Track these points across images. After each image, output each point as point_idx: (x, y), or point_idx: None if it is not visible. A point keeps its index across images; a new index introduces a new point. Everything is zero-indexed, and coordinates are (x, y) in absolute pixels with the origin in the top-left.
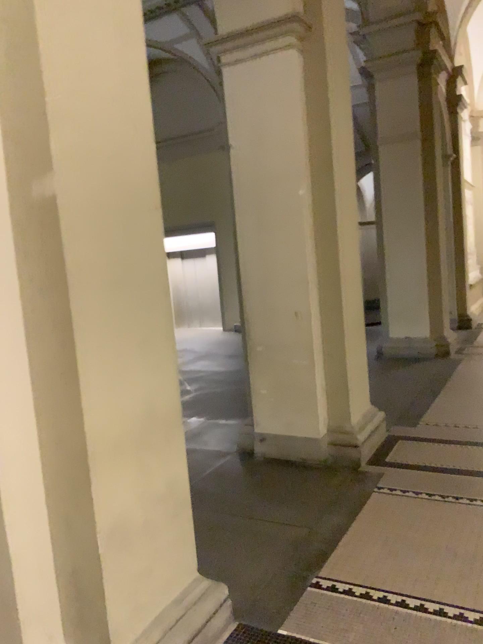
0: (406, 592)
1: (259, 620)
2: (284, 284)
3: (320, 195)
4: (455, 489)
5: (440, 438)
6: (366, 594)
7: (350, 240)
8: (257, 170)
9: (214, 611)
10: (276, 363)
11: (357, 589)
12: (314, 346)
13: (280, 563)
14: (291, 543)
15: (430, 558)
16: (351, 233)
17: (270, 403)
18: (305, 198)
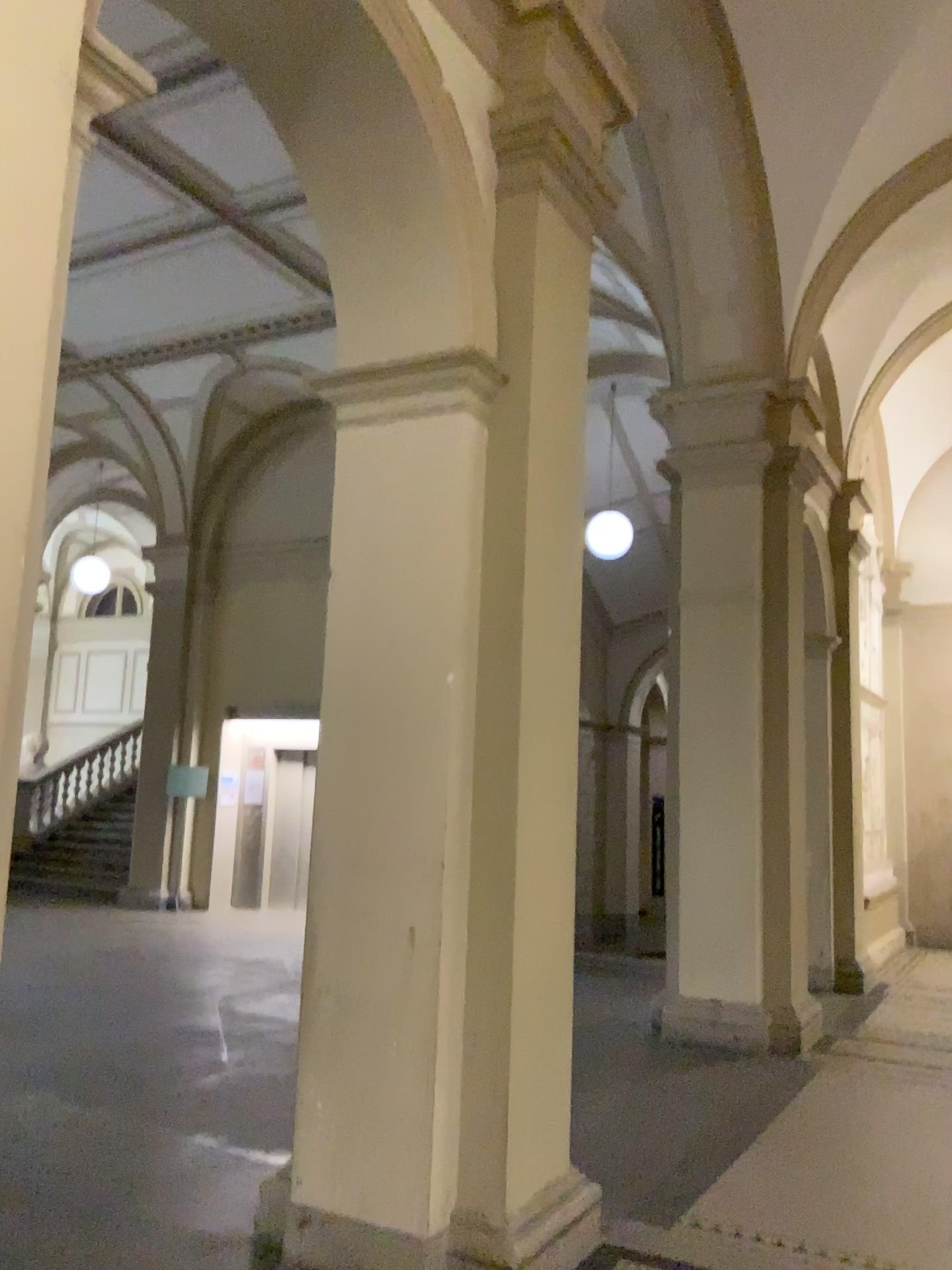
0: None
1: None
2: (396, 867)
3: (493, 691)
4: None
5: None
6: None
7: (553, 789)
8: (373, 625)
9: None
10: (357, 1041)
11: None
12: (443, 1013)
13: None
14: None
15: None
16: (557, 775)
17: (332, 1133)
18: (458, 693)
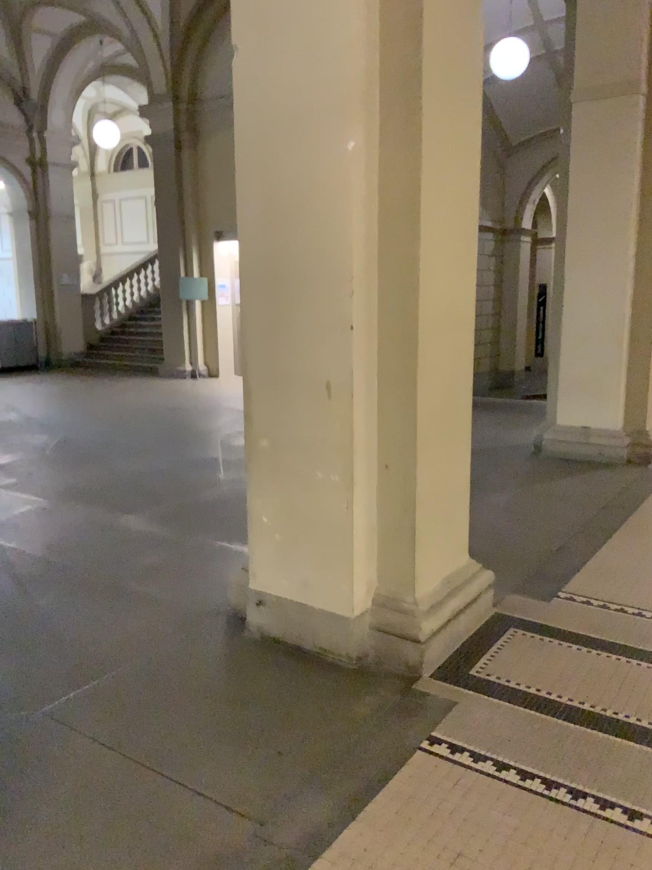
0: None
1: None
2: (311, 327)
3: (392, 155)
4: (579, 770)
5: (583, 637)
6: None
7: (453, 252)
8: (274, 97)
9: None
10: (288, 472)
11: None
12: (358, 449)
13: None
14: (205, 863)
15: None
16: (456, 239)
17: (274, 541)
18: (358, 158)
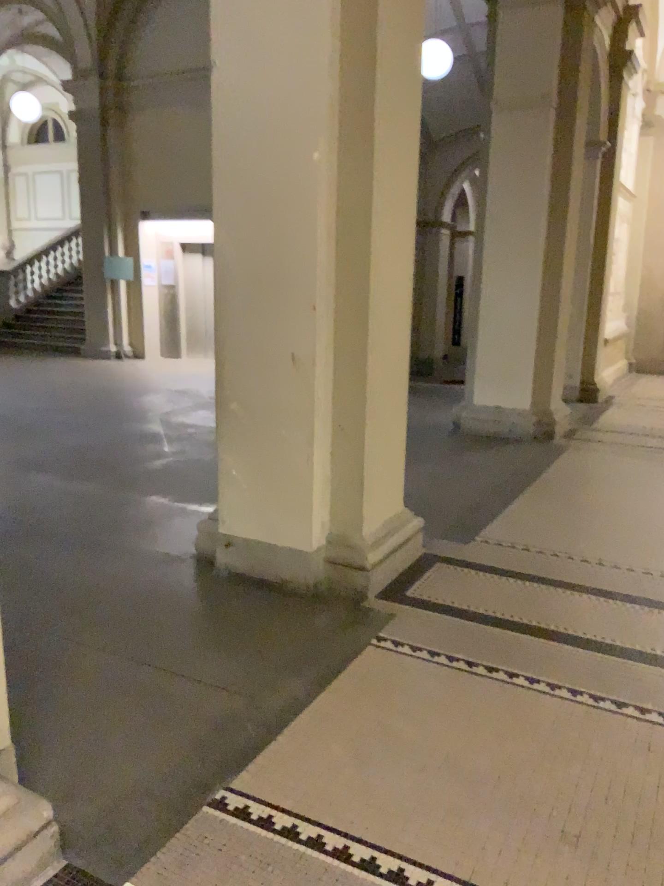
0: (354, 831)
1: (101, 861)
2: (279, 307)
3: (350, 166)
4: (493, 654)
5: (497, 567)
6: (290, 828)
7: (396, 247)
8: (251, 111)
9: (15, 847)
10: (256, 430)
11: (279, 820)
12: (317, 410)
13: (180, 755)
14: (212, 720)
15: (414, 773)
16: (399, 237)
17: (243, 490)
18: (322, 168)
